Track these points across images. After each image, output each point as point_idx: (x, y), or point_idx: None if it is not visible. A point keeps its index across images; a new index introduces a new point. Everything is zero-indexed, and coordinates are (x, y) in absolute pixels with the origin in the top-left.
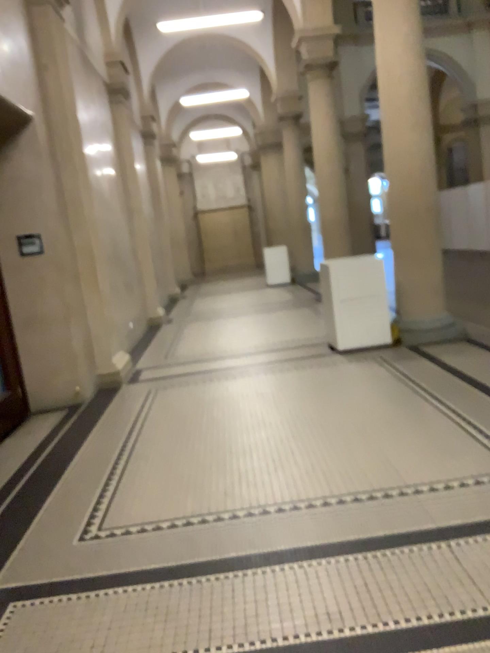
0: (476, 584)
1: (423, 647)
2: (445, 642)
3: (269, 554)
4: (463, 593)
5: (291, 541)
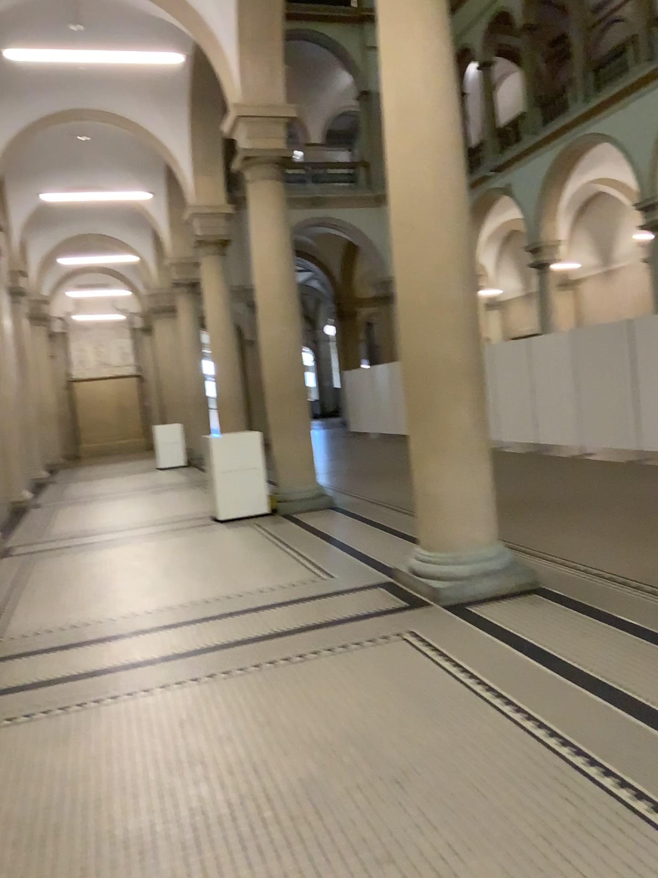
0: (268, 621)
1: (227, 644)
2: (240, 642)
3: (139, 626)
4: (258, 625)
5: (155, 620)
